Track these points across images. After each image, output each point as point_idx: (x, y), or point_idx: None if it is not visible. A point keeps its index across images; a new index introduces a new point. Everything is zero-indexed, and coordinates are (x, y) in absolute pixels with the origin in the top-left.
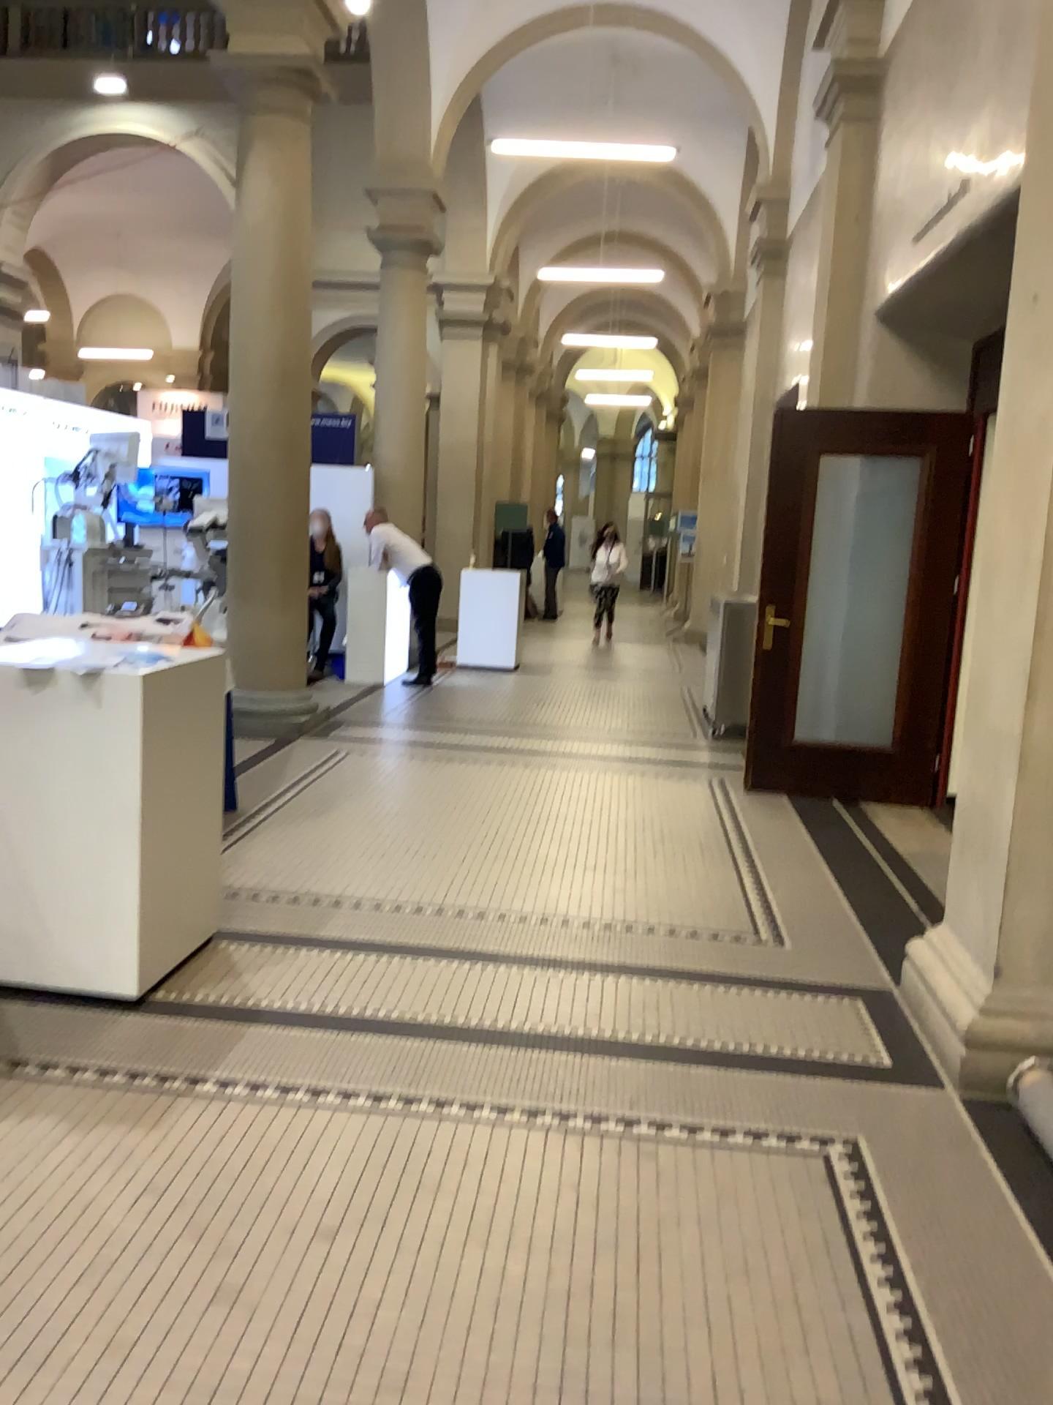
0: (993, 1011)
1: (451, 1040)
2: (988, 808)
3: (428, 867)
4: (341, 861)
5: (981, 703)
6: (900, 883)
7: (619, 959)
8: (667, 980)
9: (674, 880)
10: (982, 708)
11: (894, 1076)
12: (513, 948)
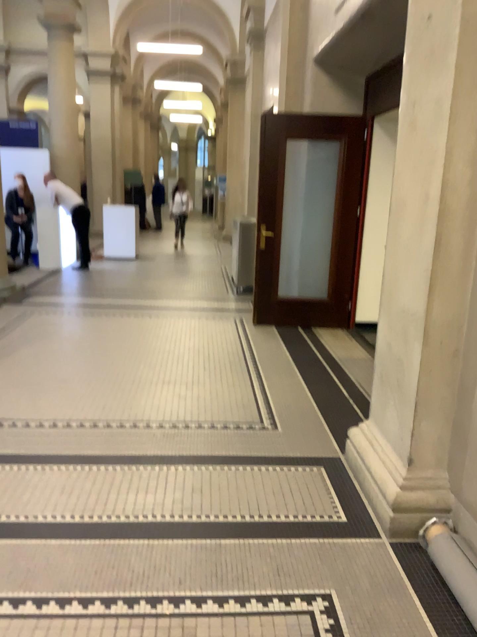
0: (409, 489)
1: (53, 540)
2: (400, 355)
3: (63, 391)
4: (8, 390)
5: (395, 288)
6: (339, 383)
7: (175, 454)
8: (204, 468)
9: (211, 389)
10: (396, 291)
11: (348, 536)
12: (108, 451)
